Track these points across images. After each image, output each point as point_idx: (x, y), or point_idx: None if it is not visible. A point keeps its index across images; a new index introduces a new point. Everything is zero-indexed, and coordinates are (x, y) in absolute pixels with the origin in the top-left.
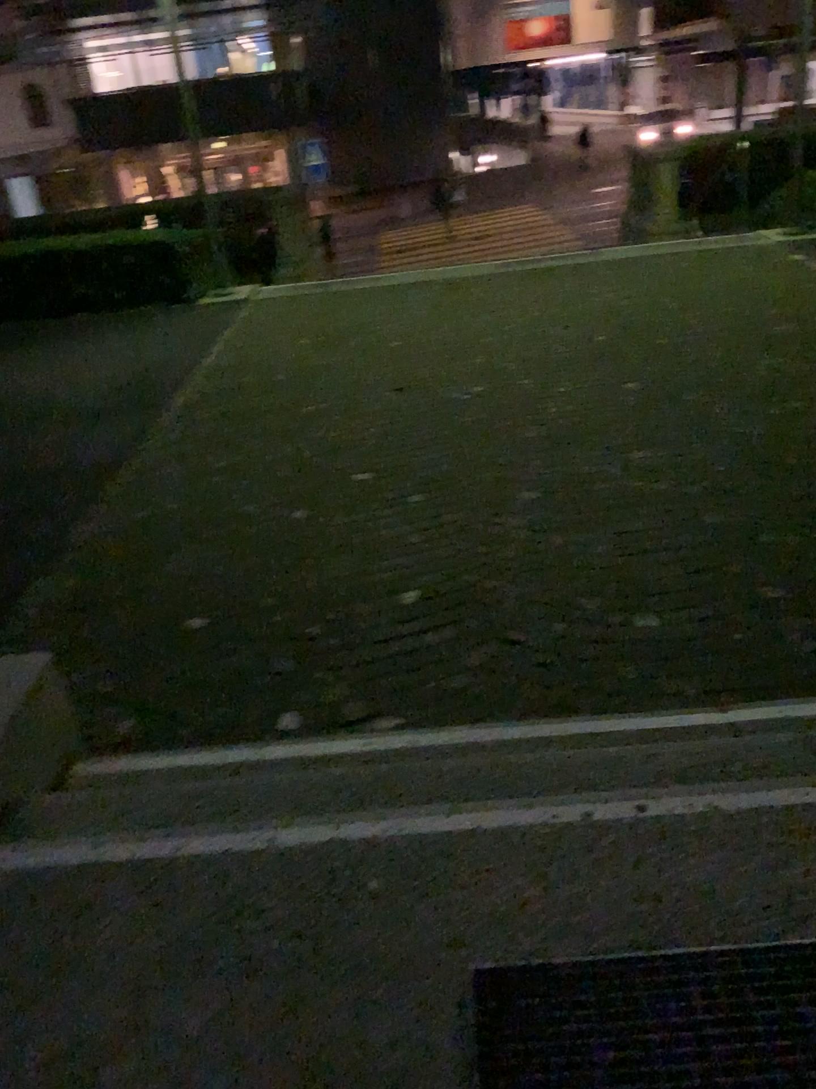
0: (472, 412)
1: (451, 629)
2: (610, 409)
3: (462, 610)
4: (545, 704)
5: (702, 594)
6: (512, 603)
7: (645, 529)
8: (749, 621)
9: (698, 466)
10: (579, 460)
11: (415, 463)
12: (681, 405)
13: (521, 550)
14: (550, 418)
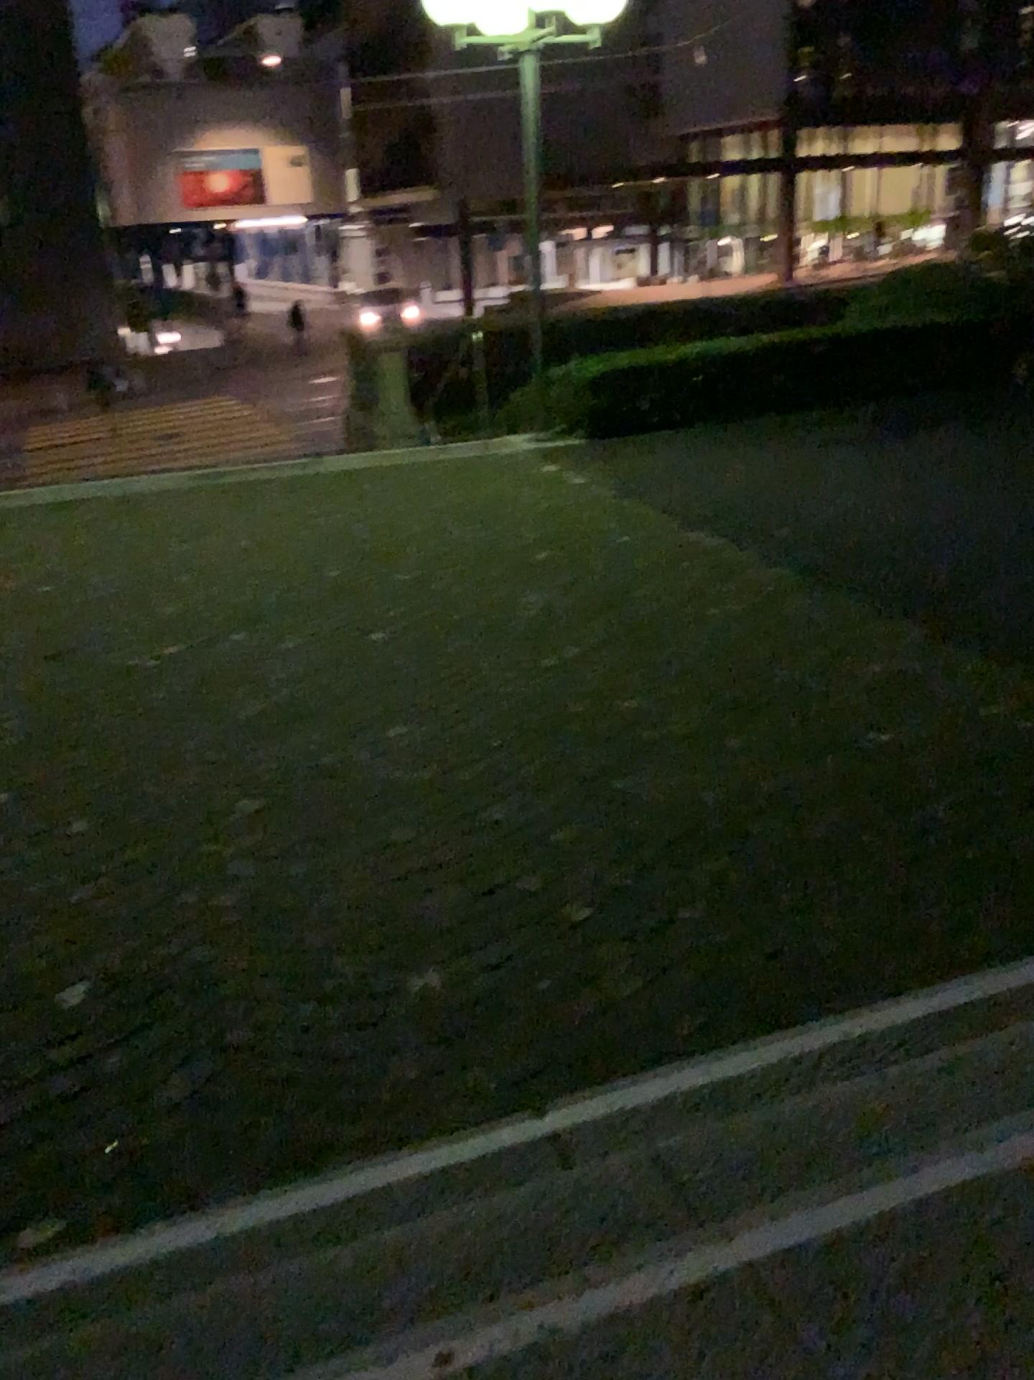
0: (165, 686)
1: (147, 1034)
2: (353, 671)
3: (162, 998)
4: (295, 1136)
5: (493, 925)
6: (237, 975)
7: (412, 838)
8: (555, 957)
9: (470, 742)
10: (316, 745)
11: (84, 770)
12: (442, 659)
13: (246, 889)
14: (274, 688)
